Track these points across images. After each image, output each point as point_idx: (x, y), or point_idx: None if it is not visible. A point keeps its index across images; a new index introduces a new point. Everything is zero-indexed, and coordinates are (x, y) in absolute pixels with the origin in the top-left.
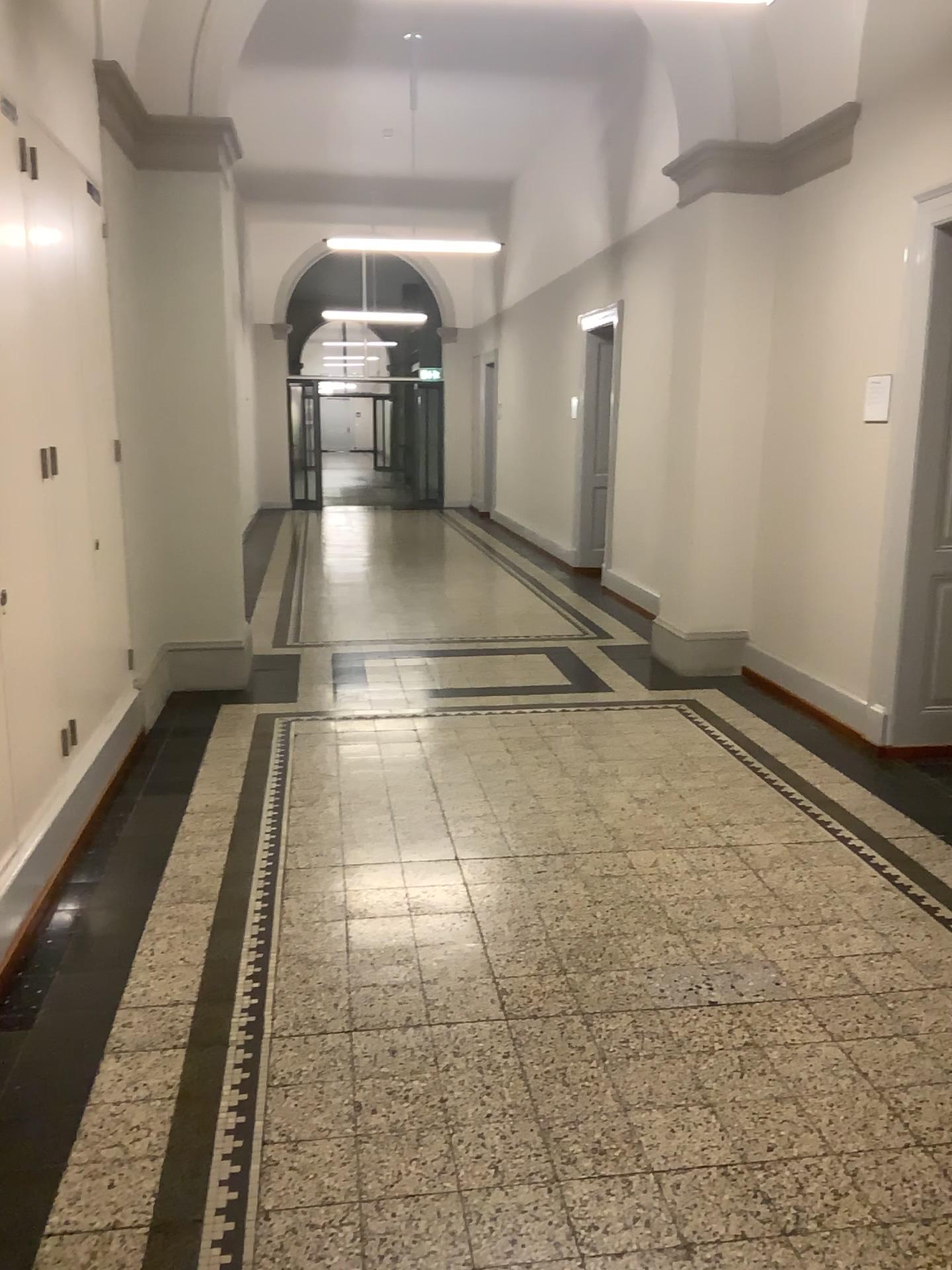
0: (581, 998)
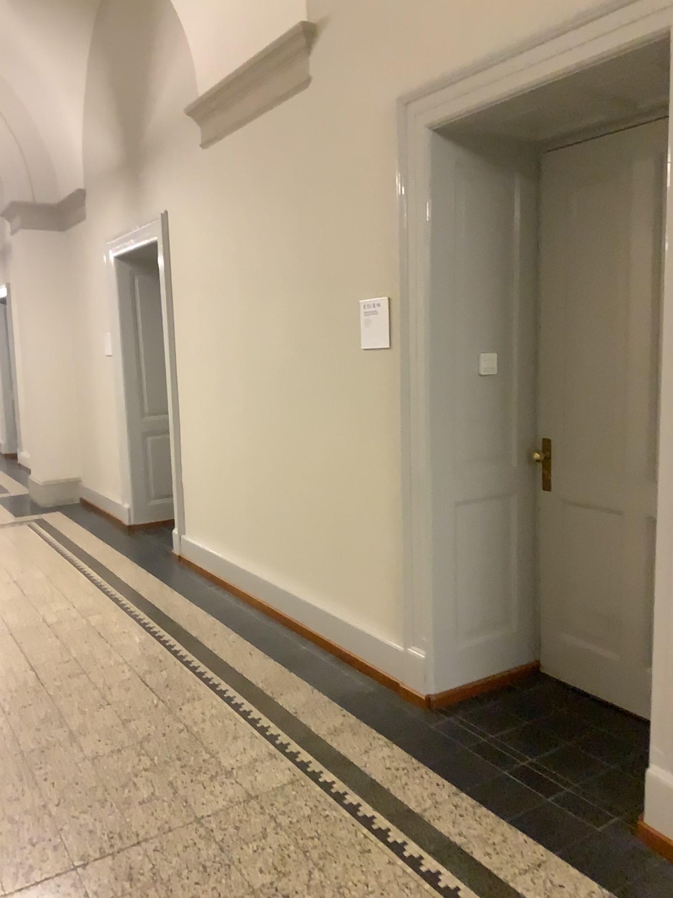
0: None
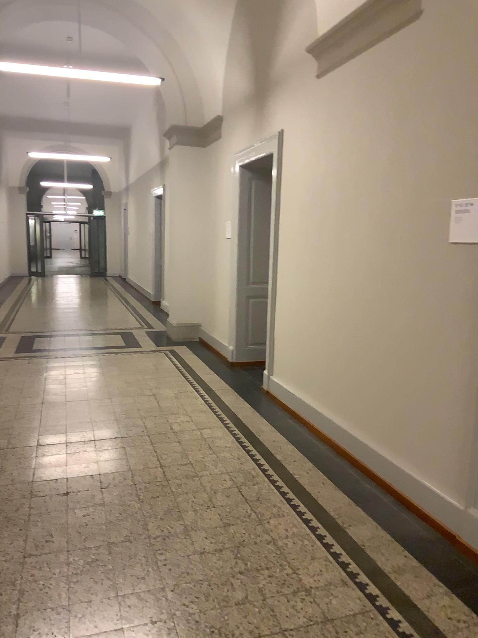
0: (67, 438)
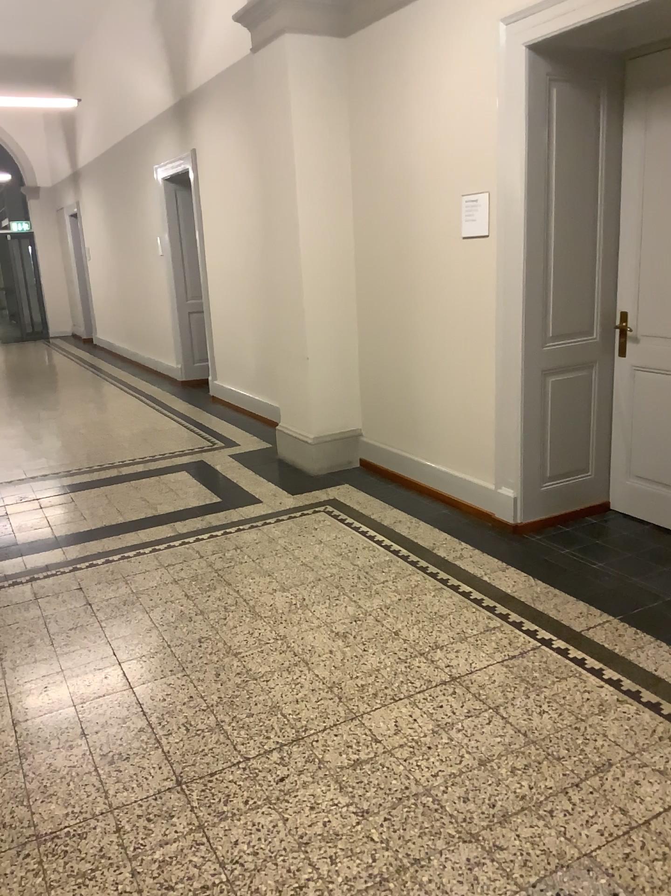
0: None
